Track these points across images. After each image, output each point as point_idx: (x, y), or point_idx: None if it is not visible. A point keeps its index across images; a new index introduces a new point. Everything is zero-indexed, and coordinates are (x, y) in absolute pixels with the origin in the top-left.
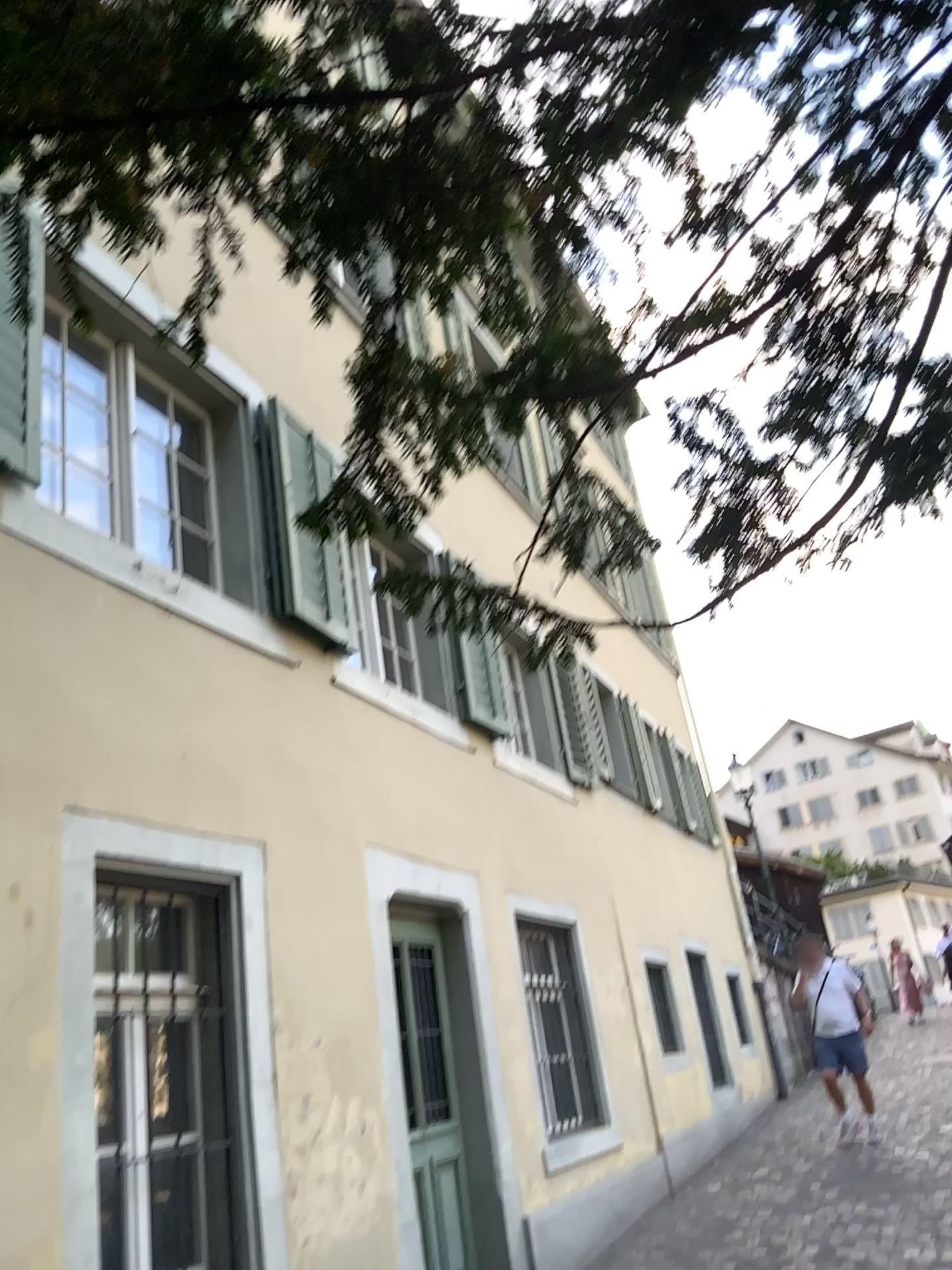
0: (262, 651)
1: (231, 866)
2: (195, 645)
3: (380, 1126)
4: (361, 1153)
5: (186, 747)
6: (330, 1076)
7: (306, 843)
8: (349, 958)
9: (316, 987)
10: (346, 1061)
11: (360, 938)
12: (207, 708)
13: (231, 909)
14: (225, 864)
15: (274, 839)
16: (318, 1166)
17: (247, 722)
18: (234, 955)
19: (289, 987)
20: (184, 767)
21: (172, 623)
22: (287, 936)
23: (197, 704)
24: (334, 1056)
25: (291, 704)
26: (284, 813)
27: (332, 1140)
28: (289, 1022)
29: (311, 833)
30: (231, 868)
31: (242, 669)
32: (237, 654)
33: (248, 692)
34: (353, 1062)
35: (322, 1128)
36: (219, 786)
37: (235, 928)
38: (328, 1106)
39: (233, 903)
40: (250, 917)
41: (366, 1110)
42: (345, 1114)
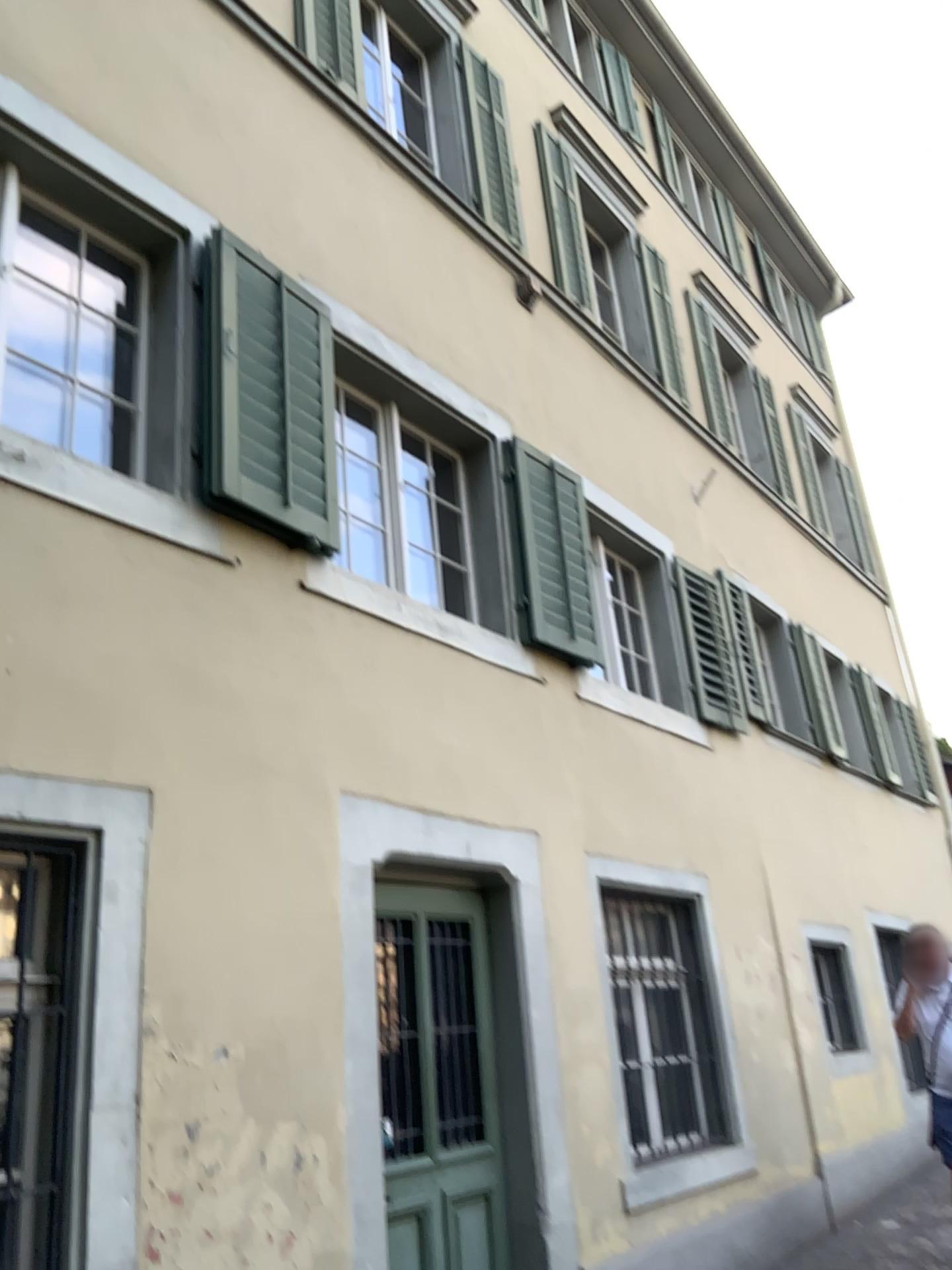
0: (173, 542)
1: (83, 817)
2: (52, 531)
3: (334, 1159)
4: (293, 1198)
5: (20, 660)
6: (244, 1095)
7: (235, 790)
8: (296, 938)
9: (232, 976)
10: (274, 1075)
11: (319, 912)
12: (65, 611)
13: (89, 873)
14: (72, 814)
15: (176, 783)
16: (209, 1218)
17: (140, 632)
18: (89, 934)
19: (184, 977)
20: (14, 686)
21: (11, 500)
22: (185, 909)
23: (46, 605)
24: (254, 1067)
25: (227, 612)
26: (200, 751)
27: (240, 1182)
28: (179, 1023)
29: (247, 777)
30: (82, 819)
31: (137, 565)
32: (131, 545)
33: (149, 594)
34: (289, 1076)
35: (223, 1166)
36: (79, 712)
37: (92, 898)
38: (237, 1135)
39: (91, 866)
40: (112, 885)
41: (305, 1139)
42: (265, 1146)
